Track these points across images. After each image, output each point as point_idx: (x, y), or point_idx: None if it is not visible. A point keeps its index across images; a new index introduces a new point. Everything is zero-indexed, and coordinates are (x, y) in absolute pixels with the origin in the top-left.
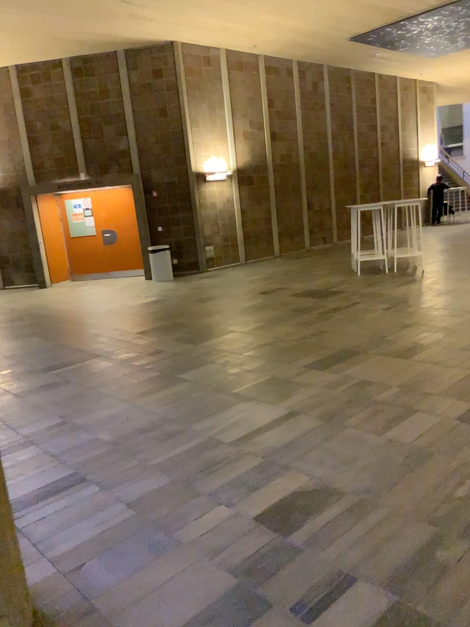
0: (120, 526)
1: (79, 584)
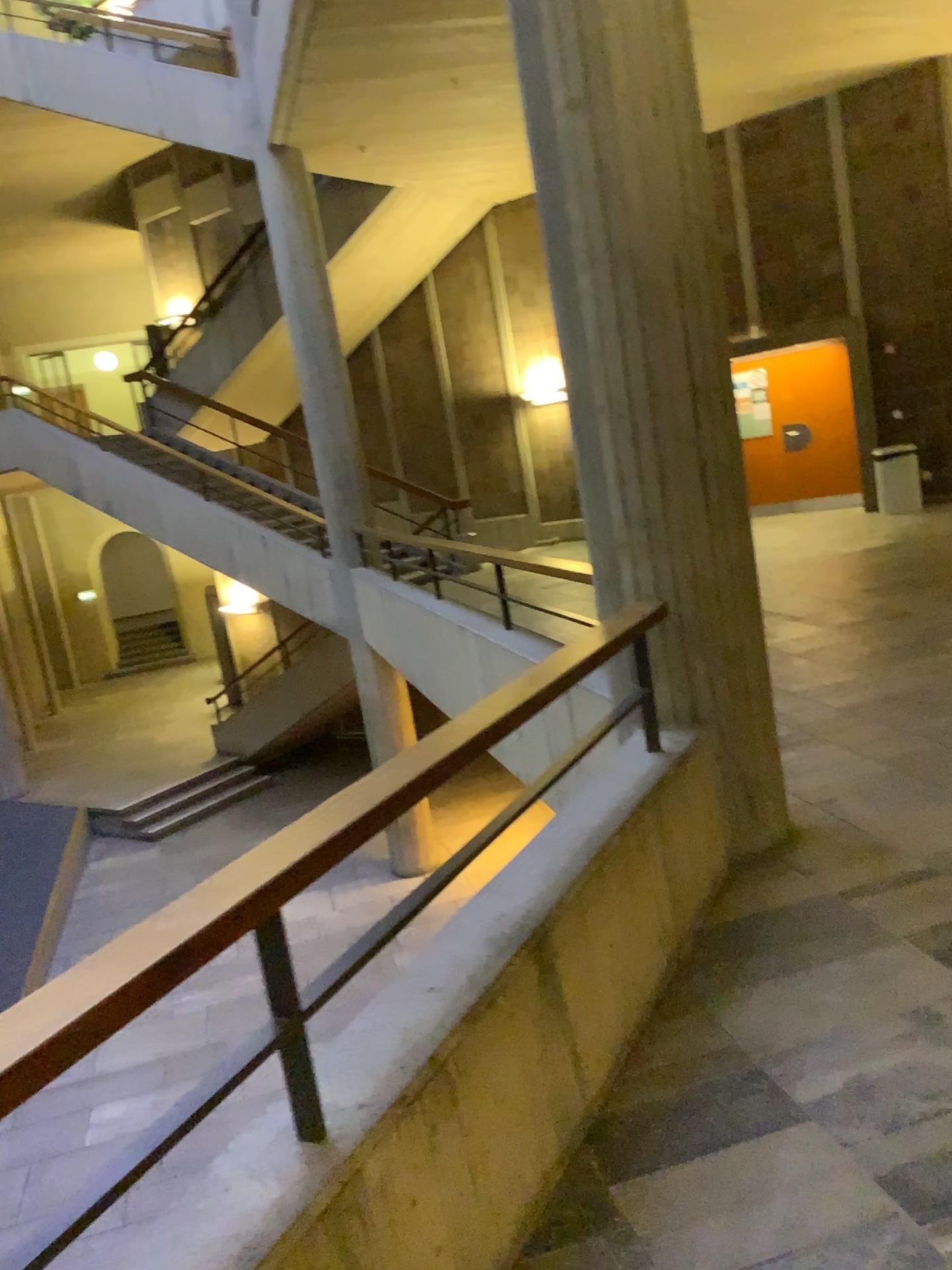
0: (877, 774)
1: (838, 810)
